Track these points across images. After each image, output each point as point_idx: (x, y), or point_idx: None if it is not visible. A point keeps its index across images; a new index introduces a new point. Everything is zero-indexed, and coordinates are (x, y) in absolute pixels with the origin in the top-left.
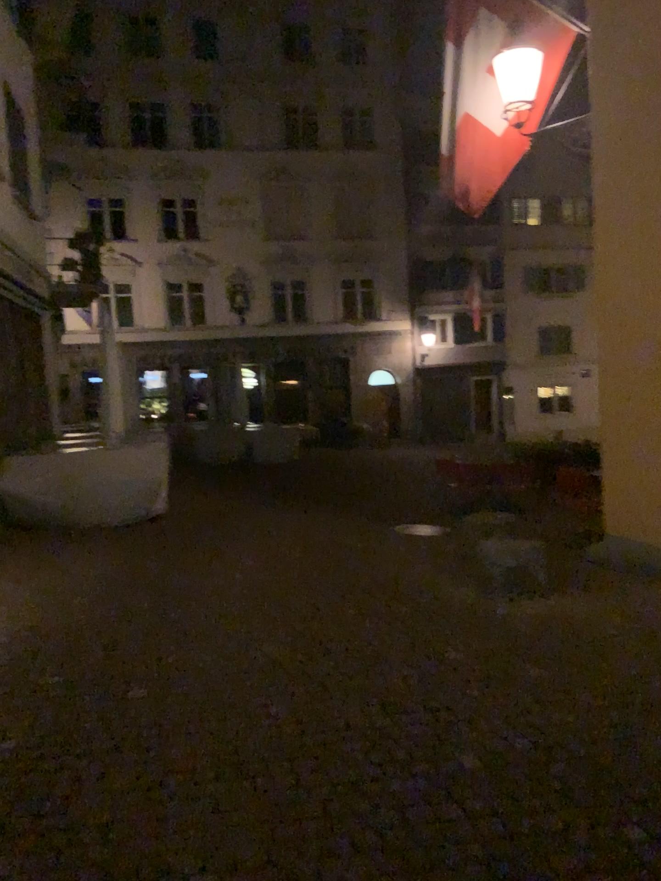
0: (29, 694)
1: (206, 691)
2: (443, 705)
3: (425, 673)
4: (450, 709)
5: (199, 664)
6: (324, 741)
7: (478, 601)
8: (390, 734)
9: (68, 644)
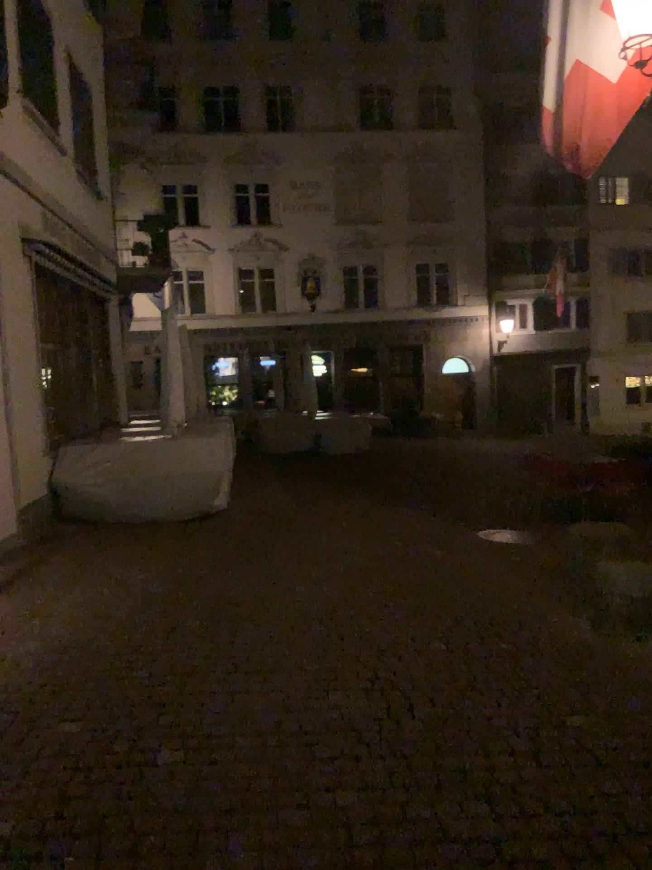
0: (39, 748)
1: (255, 759)
2: (573, 805)
3: (541, 748)
4: (587, 815)
5: (250, 714)
6: (412, 862)
7: (595, 636)
8: (506, 856)
9: (97, 674)
